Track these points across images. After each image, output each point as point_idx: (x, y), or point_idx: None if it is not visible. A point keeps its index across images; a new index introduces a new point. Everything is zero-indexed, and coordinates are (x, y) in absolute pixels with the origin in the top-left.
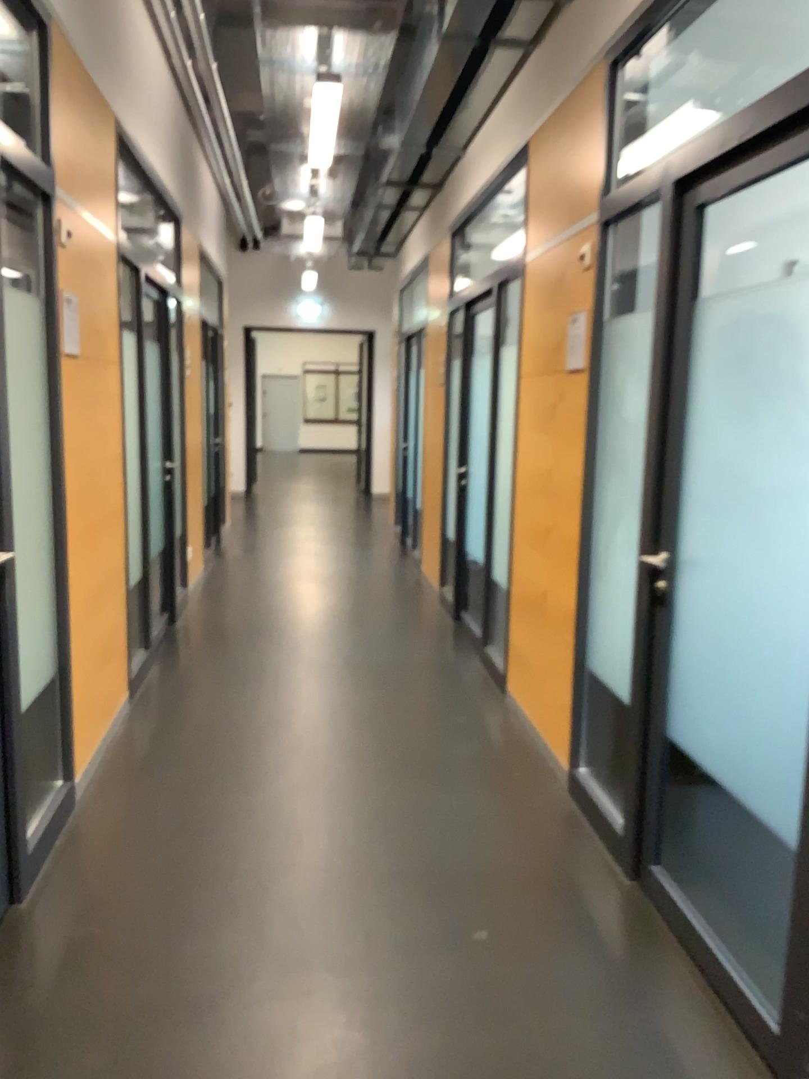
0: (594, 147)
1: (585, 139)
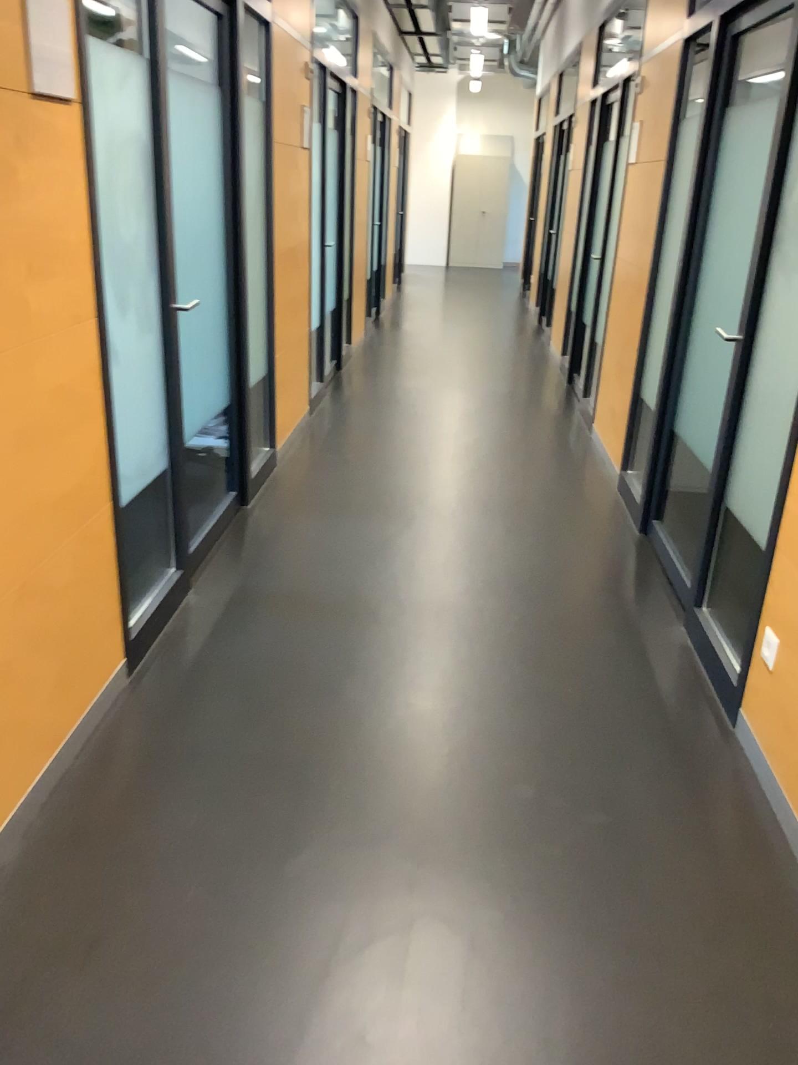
0: None
1: None
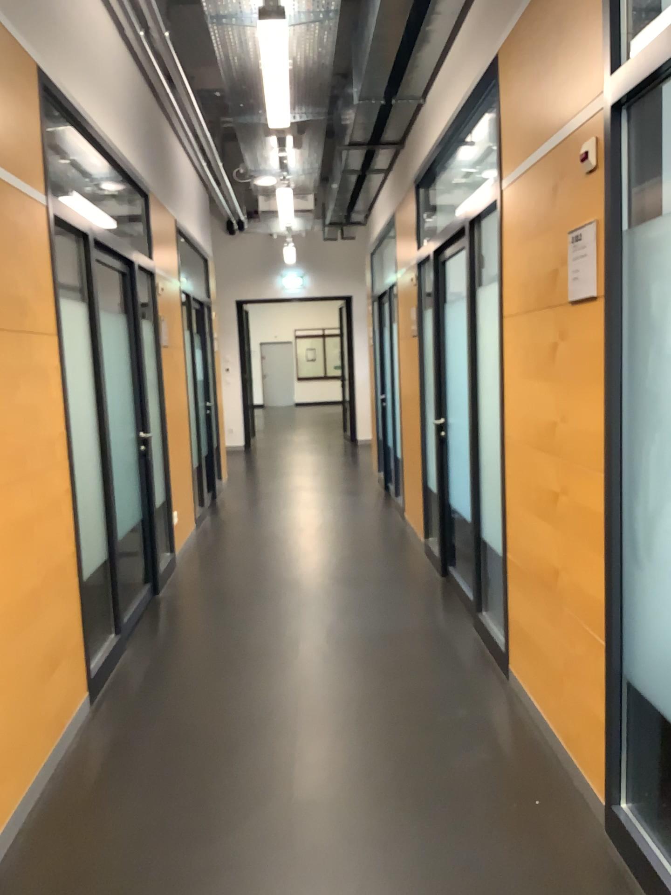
0: (590, 17)
1: (578, 12)
